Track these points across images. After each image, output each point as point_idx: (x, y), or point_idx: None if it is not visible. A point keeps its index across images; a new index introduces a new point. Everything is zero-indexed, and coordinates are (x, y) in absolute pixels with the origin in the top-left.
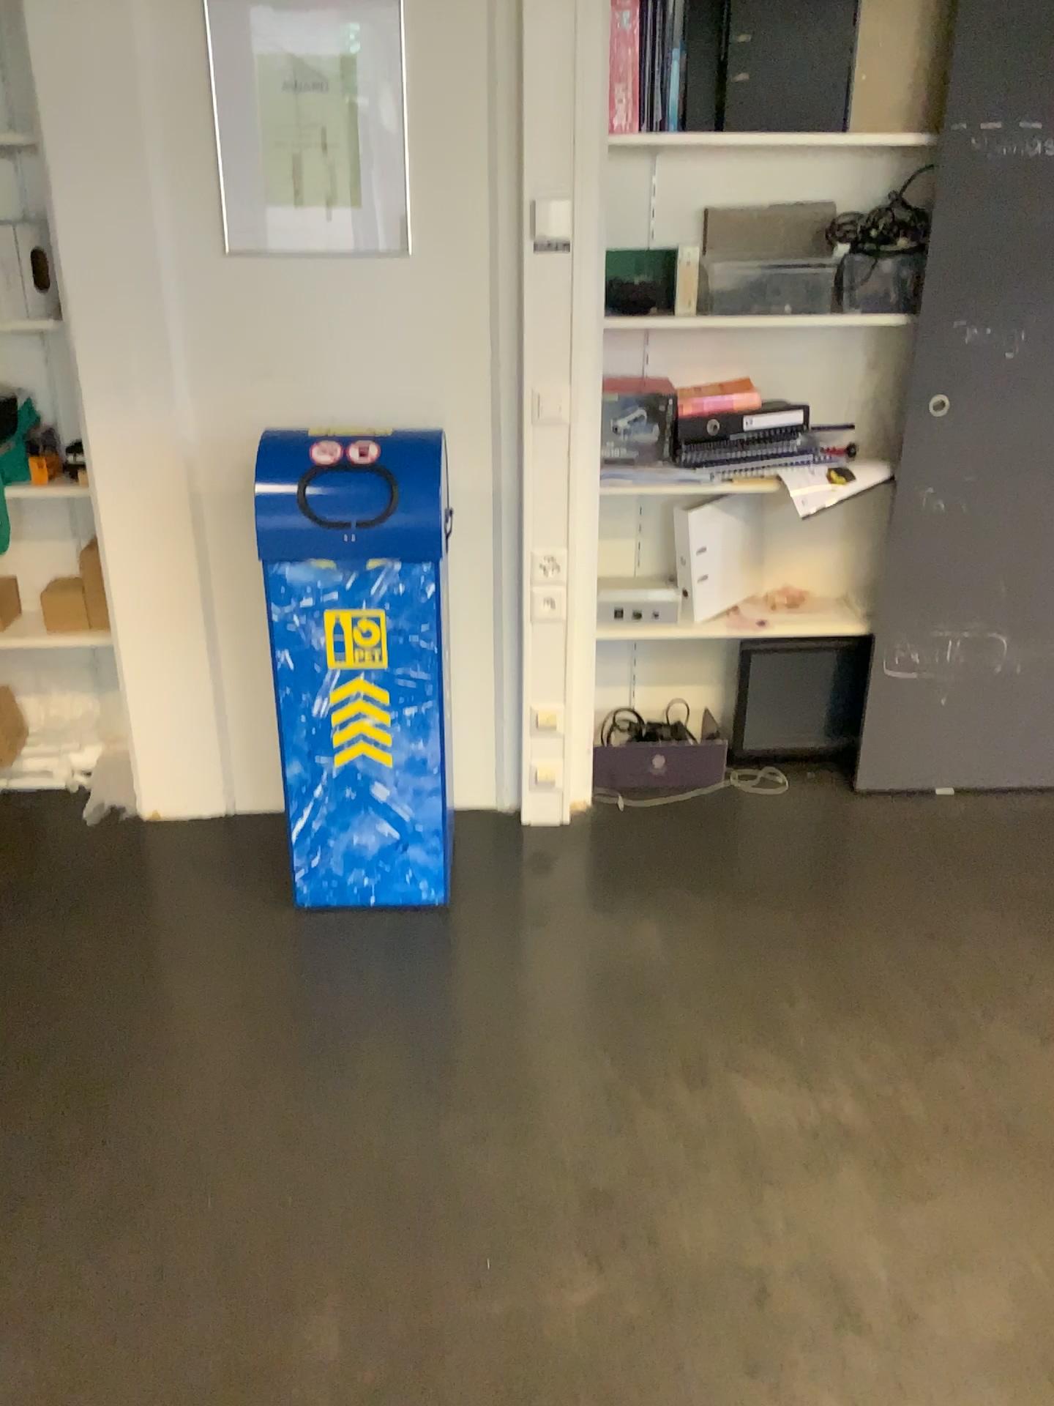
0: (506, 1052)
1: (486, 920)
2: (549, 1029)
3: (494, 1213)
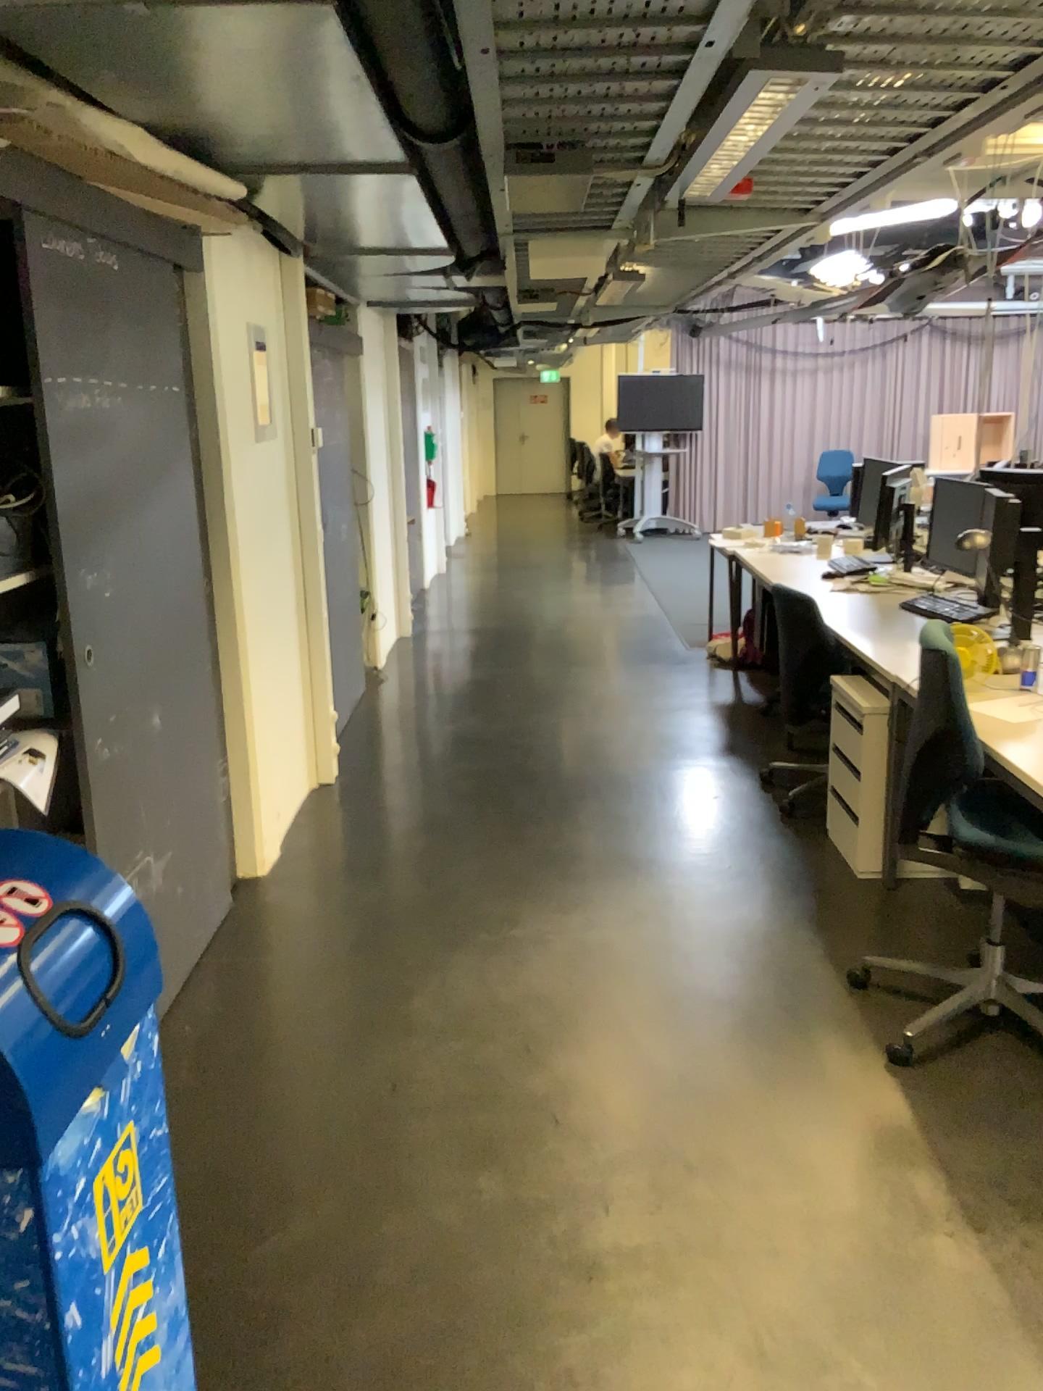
0: None
1: None
2: (507, 1389)
3: None
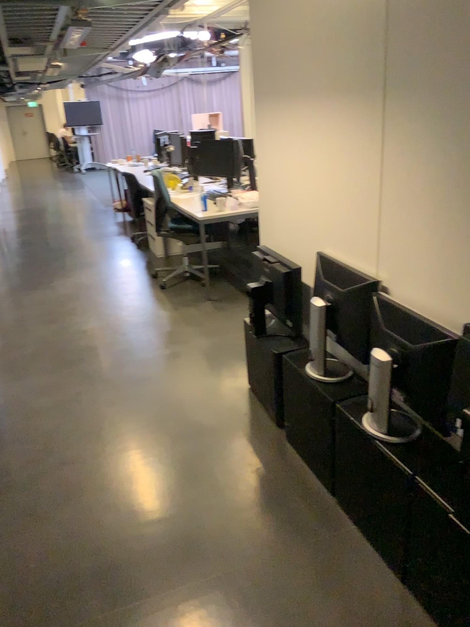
0: (71, 353)
1: (1, 371)
2: (61, 351)
3: (127, 343)
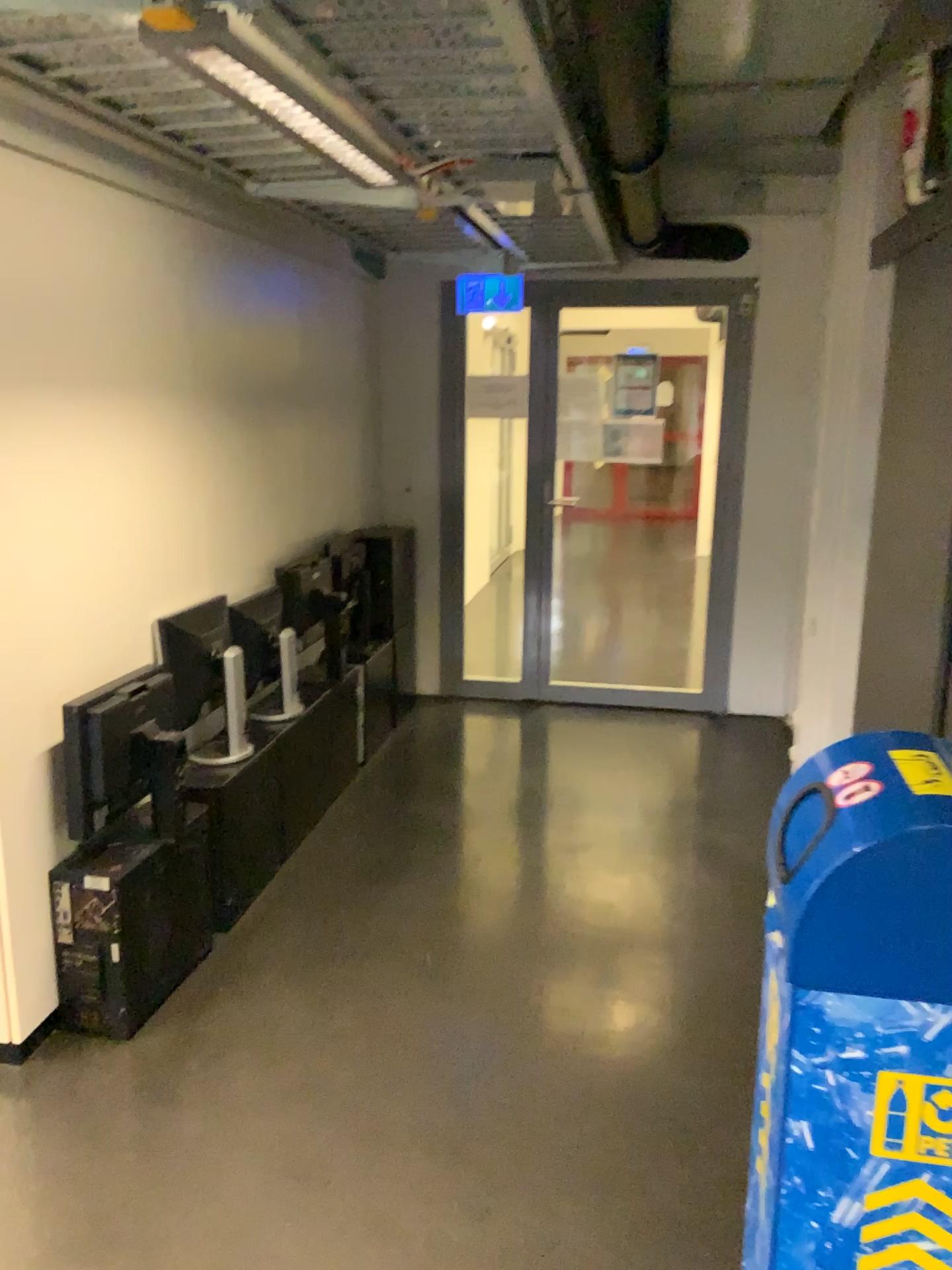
0: None
1: None
2: None
3: None
